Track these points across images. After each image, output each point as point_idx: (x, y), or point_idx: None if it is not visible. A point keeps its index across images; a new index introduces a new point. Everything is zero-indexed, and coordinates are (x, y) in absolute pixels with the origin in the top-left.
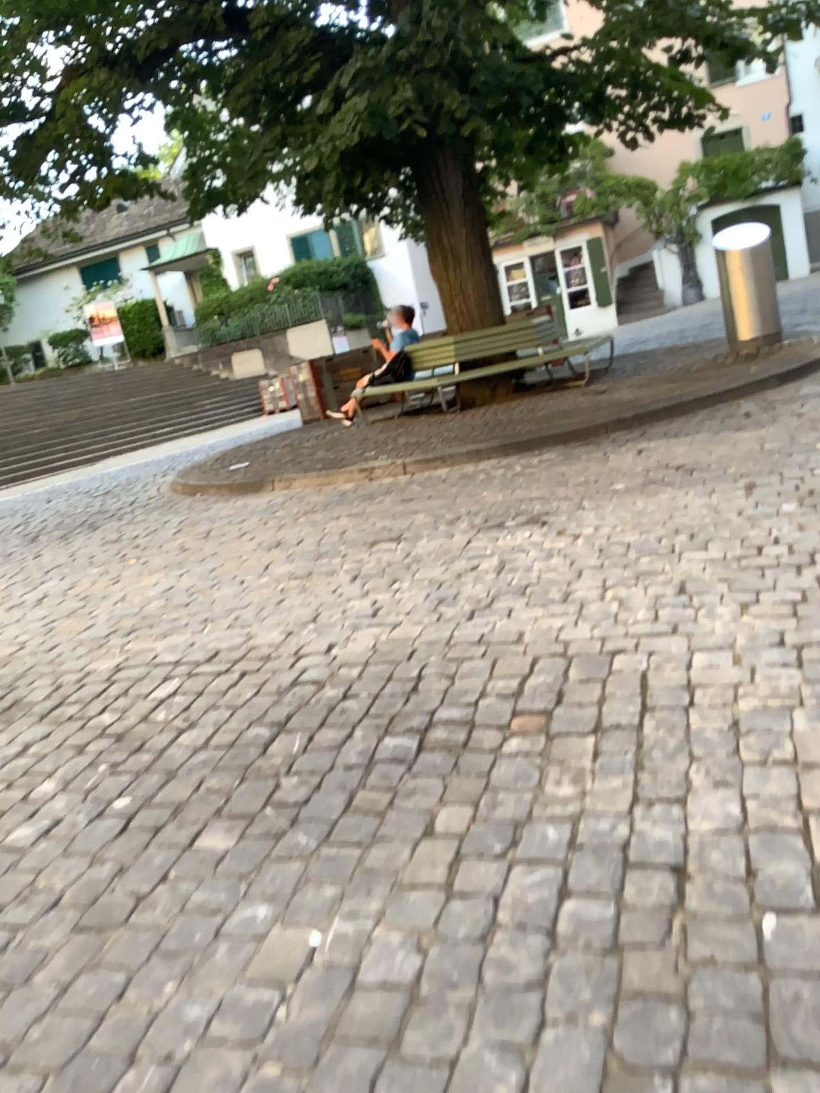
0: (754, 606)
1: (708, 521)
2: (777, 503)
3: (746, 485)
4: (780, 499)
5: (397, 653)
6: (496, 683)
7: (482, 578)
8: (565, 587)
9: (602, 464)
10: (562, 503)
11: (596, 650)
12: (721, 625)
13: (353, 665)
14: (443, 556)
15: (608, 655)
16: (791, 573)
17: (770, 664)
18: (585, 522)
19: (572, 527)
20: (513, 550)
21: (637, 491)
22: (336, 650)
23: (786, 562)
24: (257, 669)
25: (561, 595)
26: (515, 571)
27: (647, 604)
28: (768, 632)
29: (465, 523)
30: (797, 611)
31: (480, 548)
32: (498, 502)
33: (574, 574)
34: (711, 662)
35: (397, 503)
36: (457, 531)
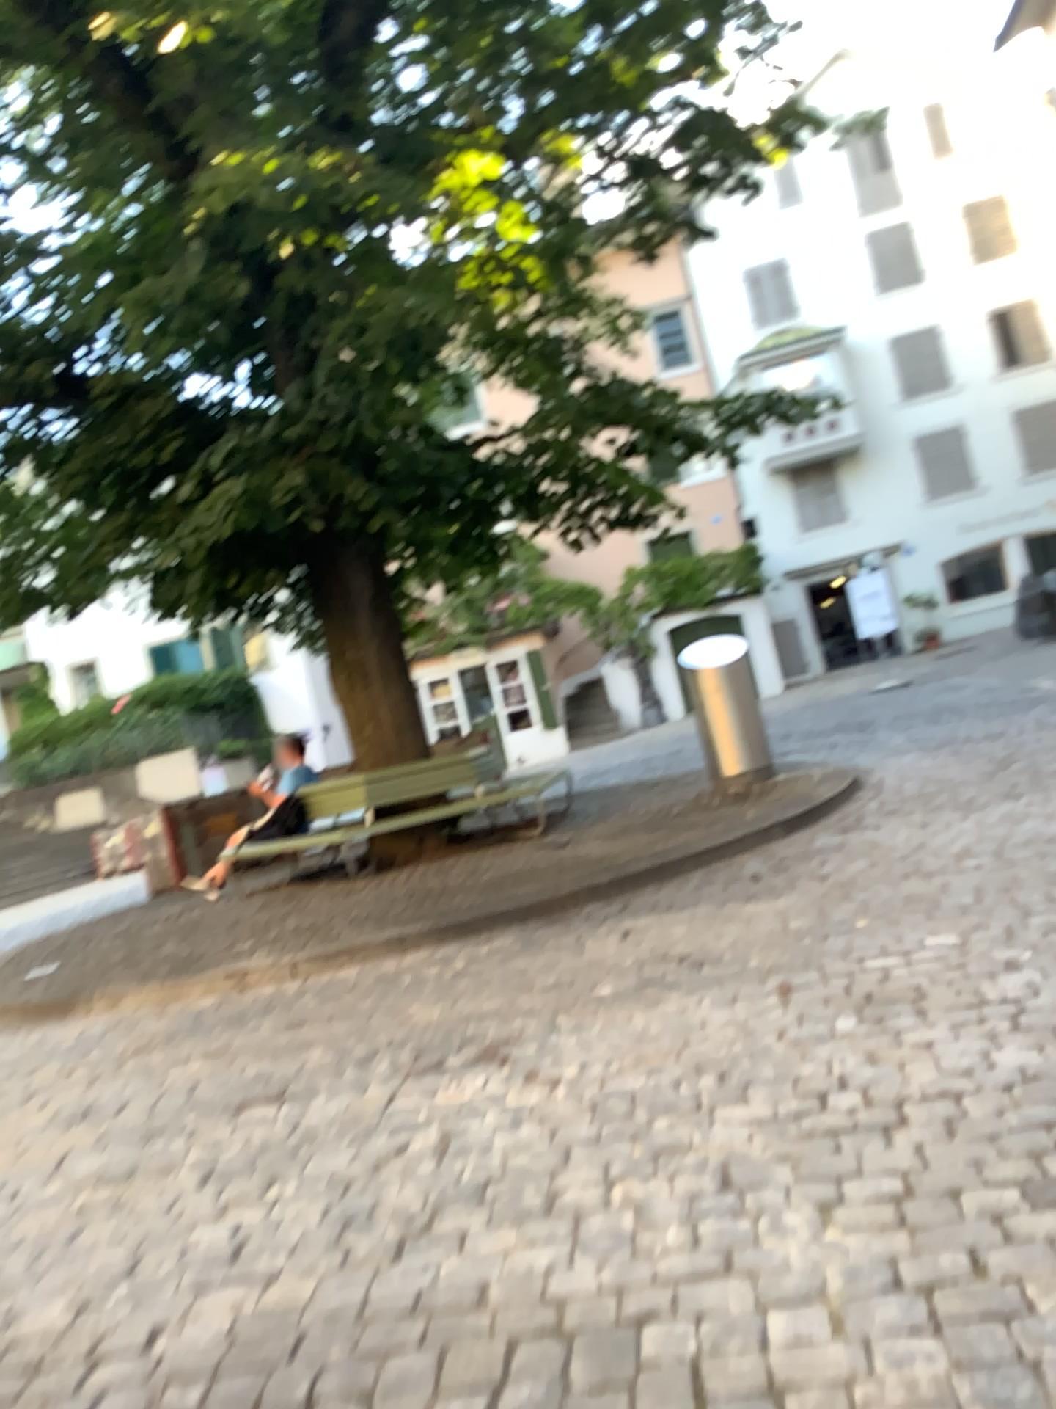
0: (840, 1211)
1: (740, 1053)
2: (830, 1019)
3: (781, 991)
4: (834, 1013)
5: (272, 1343)
6: (446, 1404)
7: (415, 1172)
8: (545, 1183)
9: (577, 959)
10: (526, 1029)
11: (608, 1314)
12: (797, 1251)
13: (195, 1375)
14: (351, 1131)
15: (629, 1325)
16: (879, 1144)
17: (892, 1333)
18: (564, 1060)
19: (544, 1069)
20: (460, 1116)
21: (633, 1005)
22: (165, 1341)
23: (868, 1122)
24: (19, 1395)
25: (540, 1202)
26: (465, 1155)
27: (676, 1213)
28: (873, 1264)
29: (384, 1067)
30: (906, 1218)
31: (408, 1114)
32: (432, 1028)
33: (555, 1157)
34: (797, 1333)
35: (280, 1034)
36: (373, 1082)
